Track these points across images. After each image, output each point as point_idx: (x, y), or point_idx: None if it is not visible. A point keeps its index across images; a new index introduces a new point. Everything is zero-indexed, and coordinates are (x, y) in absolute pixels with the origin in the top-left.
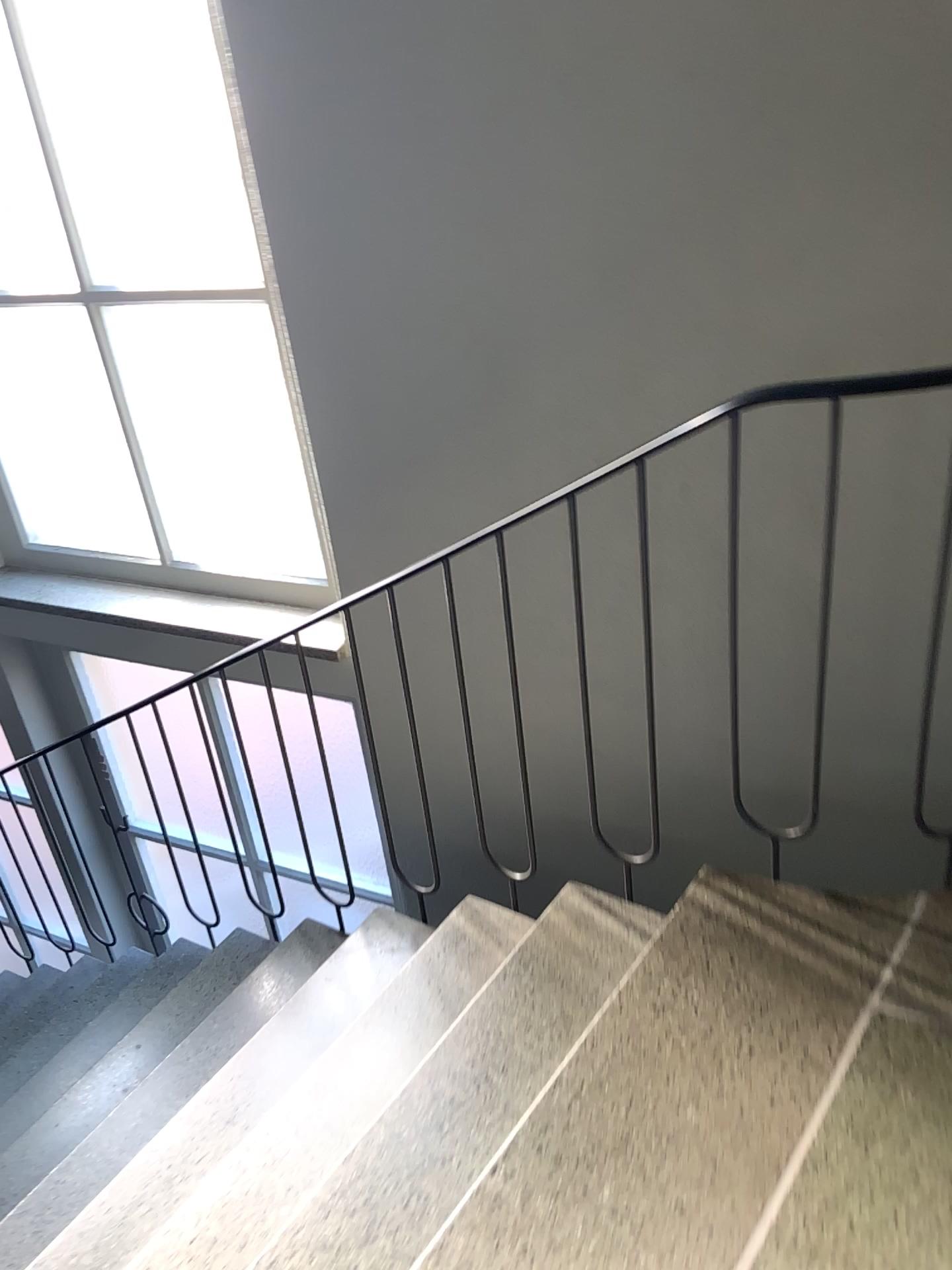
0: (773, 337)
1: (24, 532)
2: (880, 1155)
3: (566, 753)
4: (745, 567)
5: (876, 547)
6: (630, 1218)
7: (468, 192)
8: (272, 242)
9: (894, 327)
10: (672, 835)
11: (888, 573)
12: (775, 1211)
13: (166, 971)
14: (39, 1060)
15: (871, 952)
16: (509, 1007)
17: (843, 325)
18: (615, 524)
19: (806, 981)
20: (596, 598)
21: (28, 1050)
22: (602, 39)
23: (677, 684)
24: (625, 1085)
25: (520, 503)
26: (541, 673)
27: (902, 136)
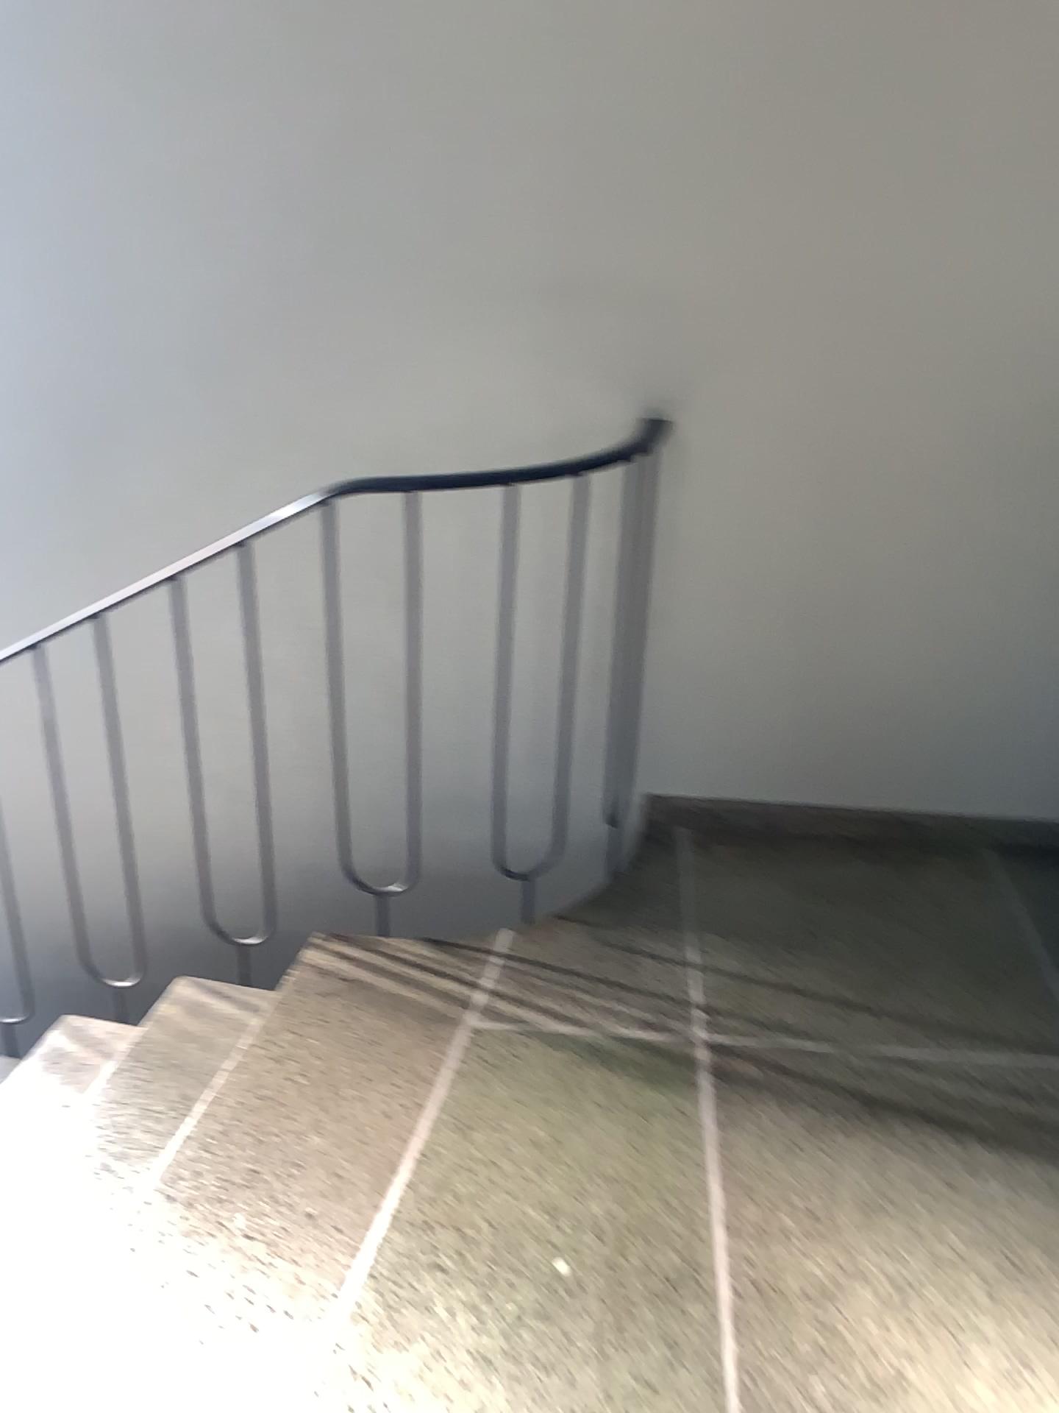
0: (354, 437)
1: None
2: (480, 1138)
3: (165, 856)
4: (339, 652)
5: (453, 629)
6: (263, 1234)
7: (47, 276)
8: None
9: (457, 433)
10: (279, 928)
11: (465, 653)
12: (394, 1198)
13: None
14: None
15: (467, 983)
16: (122, 1099)
17: (414, 430)
18: (210, 614)
19: (412, 1015)
20: (193, 690)
21: None
22: (184, 150)
23: (279, 771)
24: (250, 1128)
25: (109, 593)
26: (136, 772)
27: (453, 272)
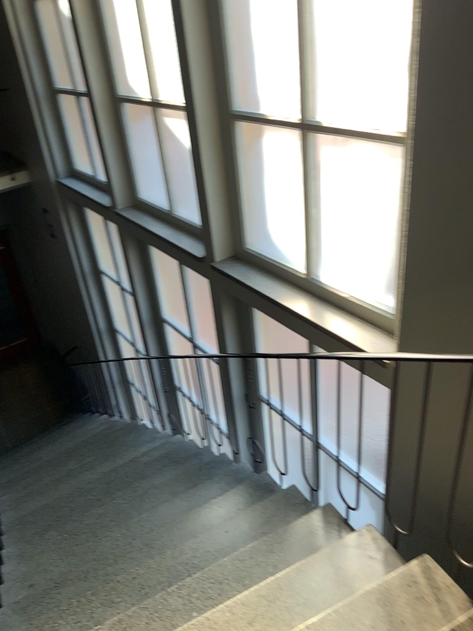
0: None
1: (247, 241)
2: None
3: None
4: None
5: None
6: None
7: None
8: (415, 117)
9: None
10: None
11: None
12: None
13: (257, 488)
14: (188, 508)
15: None
16: None
17: None
18: None
19: None
20: None
21: (186, 496)
22: None
23: None
24: None
25: None
26: None
27: None
